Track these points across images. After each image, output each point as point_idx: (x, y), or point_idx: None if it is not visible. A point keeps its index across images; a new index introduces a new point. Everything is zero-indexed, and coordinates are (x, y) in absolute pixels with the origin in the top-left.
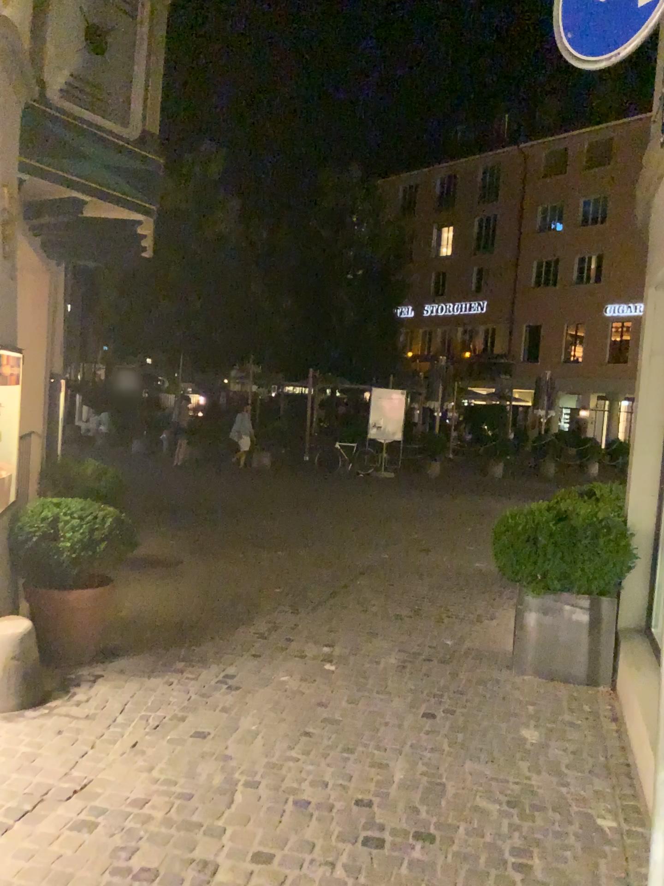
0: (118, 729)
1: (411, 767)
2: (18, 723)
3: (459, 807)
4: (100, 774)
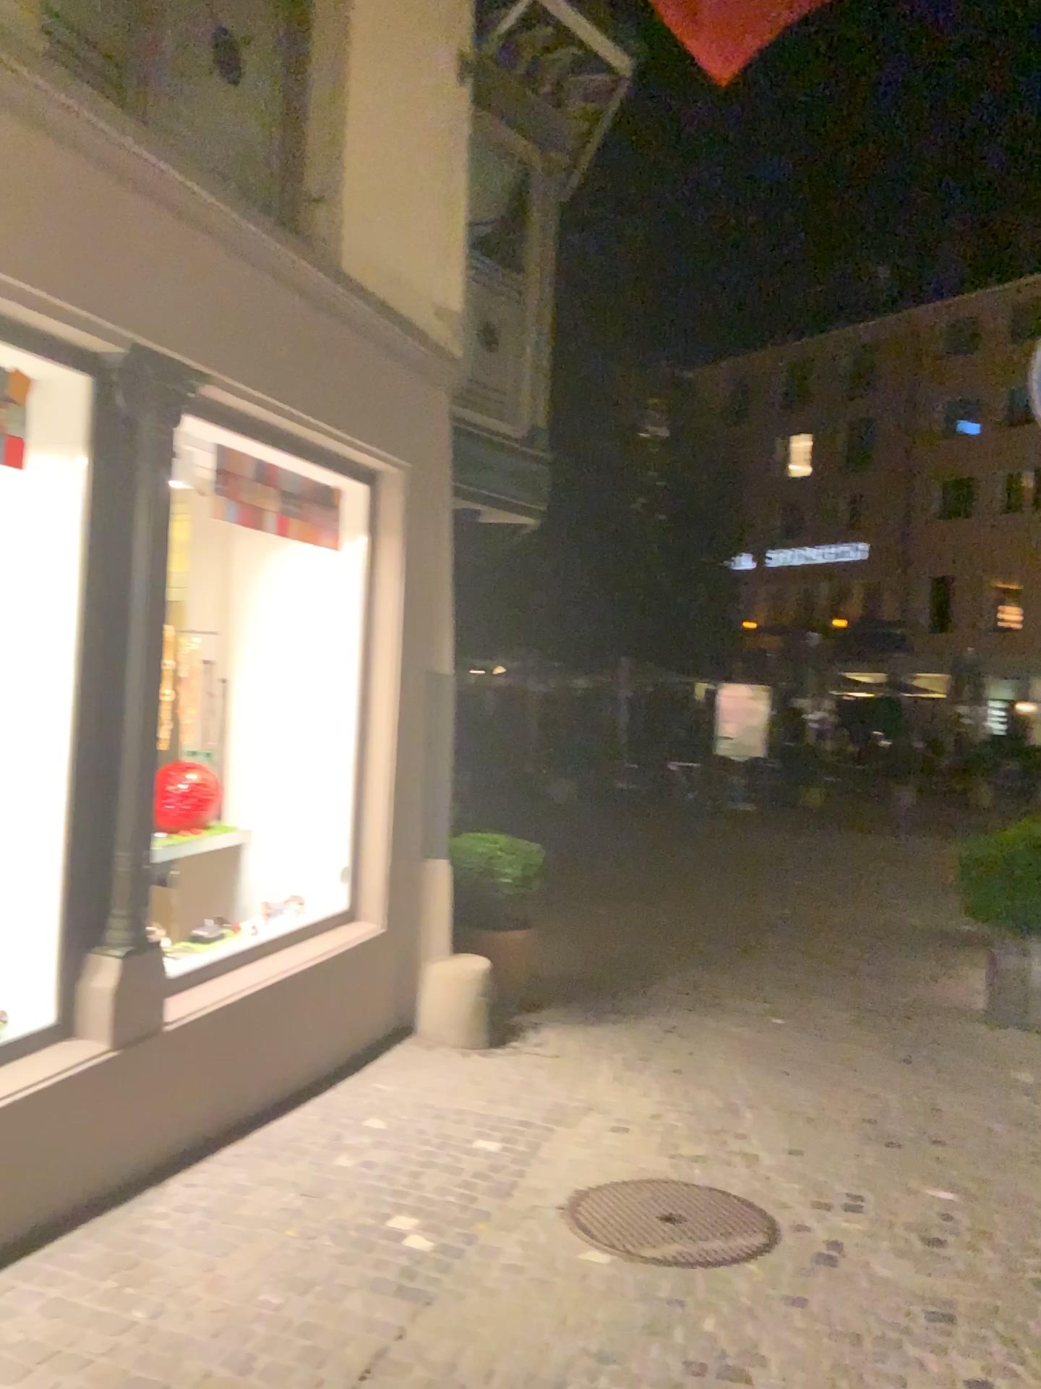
0: (596, 1065)
1: (907, 1097)
2: (495, 1059)
3: (967, 1123)
4: (606, 1096)
